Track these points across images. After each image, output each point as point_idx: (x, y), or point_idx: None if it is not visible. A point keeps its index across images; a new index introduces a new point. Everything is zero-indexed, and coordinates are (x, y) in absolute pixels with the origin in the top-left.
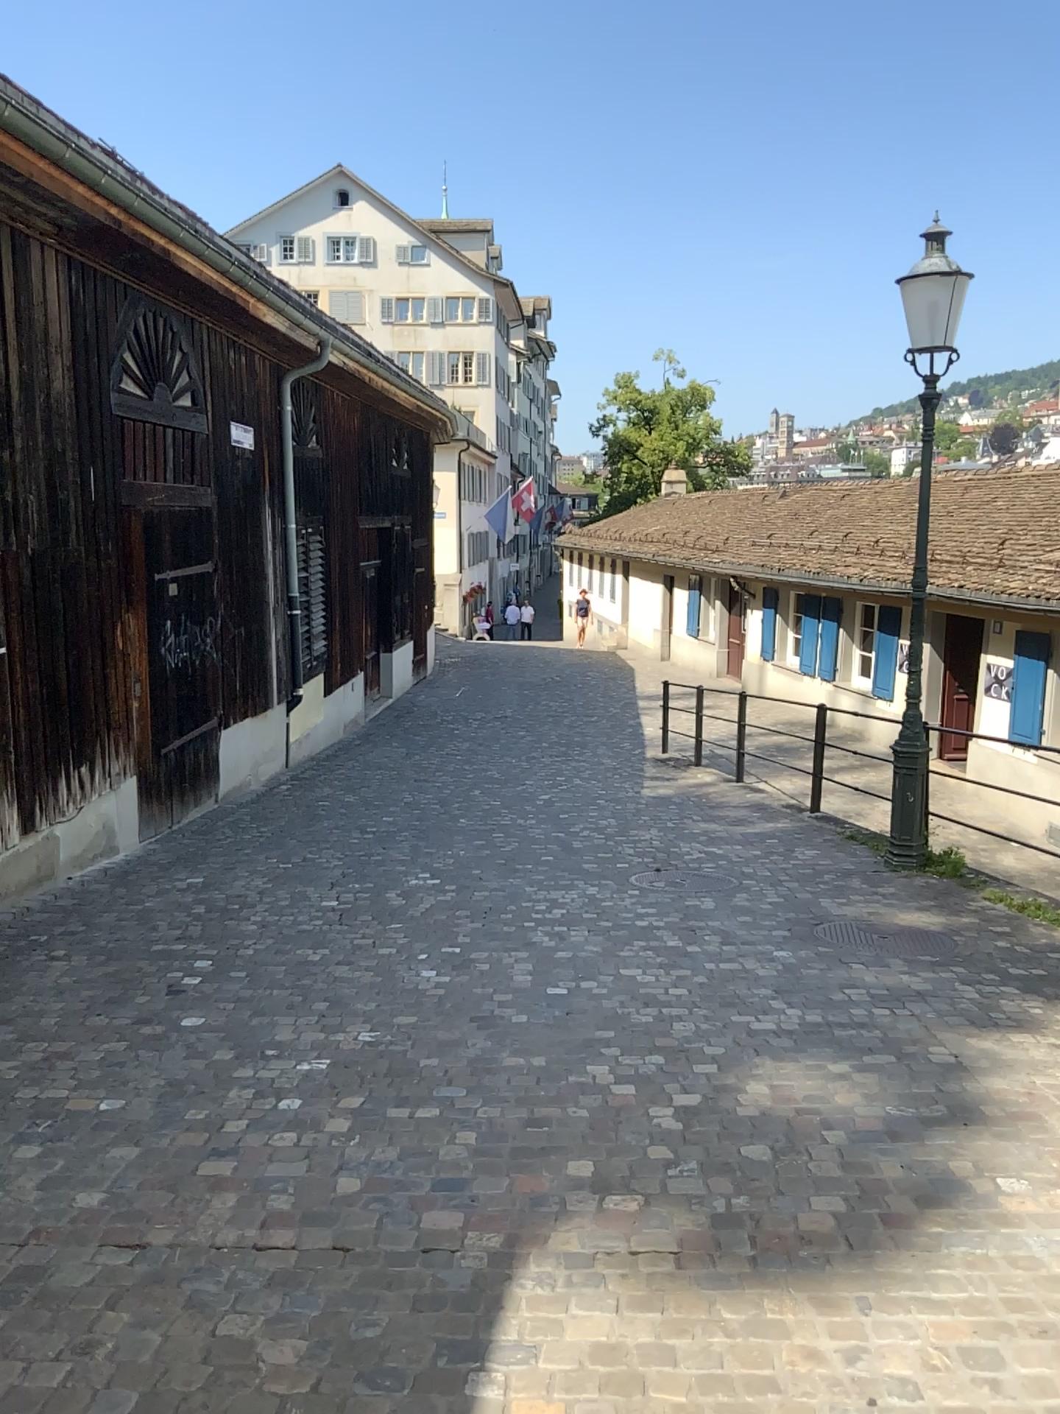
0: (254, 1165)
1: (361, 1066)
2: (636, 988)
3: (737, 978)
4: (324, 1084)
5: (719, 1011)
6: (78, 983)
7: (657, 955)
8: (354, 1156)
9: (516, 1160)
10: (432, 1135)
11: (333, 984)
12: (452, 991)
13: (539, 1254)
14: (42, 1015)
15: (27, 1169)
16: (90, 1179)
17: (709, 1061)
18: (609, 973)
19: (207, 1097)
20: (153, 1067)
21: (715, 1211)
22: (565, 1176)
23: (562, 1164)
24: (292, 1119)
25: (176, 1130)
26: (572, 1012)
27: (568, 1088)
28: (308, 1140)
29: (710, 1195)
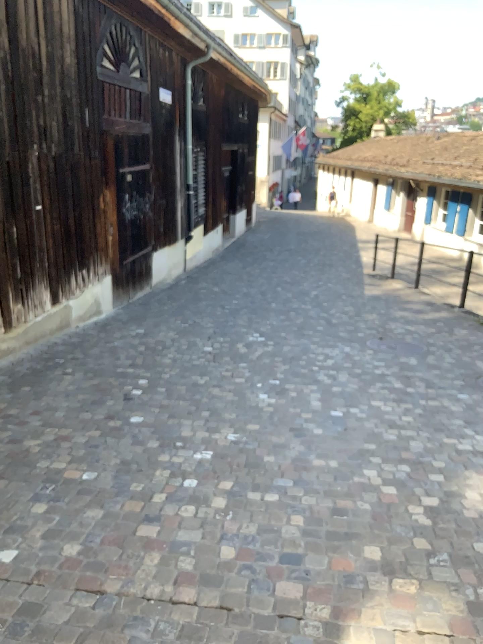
0: (170, 531)
1: (230, 459)
2: (382, 414)
3: (441, 411)
4: (210, 472)
5: (435, 434)
6: (76, 391)
7: (391, 393)
8: (230, 531)
9: (331, 544)
10: (276, 517)
11: (213, 401)
12: (278, 410)
13: (357, 631)
14: (56, 410)
15: (37, 522)
16: (73, 534)
17: (438, 472)
18: (366, 403)
19: (143, 475)
20: (113, 451)
21: (471, 604)
22: (363, 559)
23: (360, 548)
24: (191, 496)
25: (125, 500)
26: (349, 429)
27: (354, 485)
28: (202, 515)
29: (465, 587)
